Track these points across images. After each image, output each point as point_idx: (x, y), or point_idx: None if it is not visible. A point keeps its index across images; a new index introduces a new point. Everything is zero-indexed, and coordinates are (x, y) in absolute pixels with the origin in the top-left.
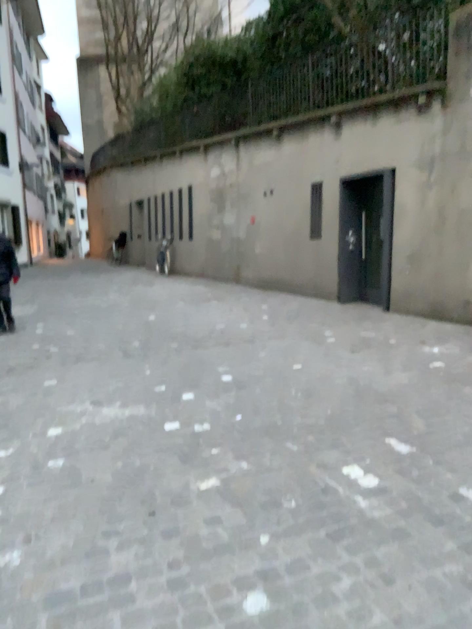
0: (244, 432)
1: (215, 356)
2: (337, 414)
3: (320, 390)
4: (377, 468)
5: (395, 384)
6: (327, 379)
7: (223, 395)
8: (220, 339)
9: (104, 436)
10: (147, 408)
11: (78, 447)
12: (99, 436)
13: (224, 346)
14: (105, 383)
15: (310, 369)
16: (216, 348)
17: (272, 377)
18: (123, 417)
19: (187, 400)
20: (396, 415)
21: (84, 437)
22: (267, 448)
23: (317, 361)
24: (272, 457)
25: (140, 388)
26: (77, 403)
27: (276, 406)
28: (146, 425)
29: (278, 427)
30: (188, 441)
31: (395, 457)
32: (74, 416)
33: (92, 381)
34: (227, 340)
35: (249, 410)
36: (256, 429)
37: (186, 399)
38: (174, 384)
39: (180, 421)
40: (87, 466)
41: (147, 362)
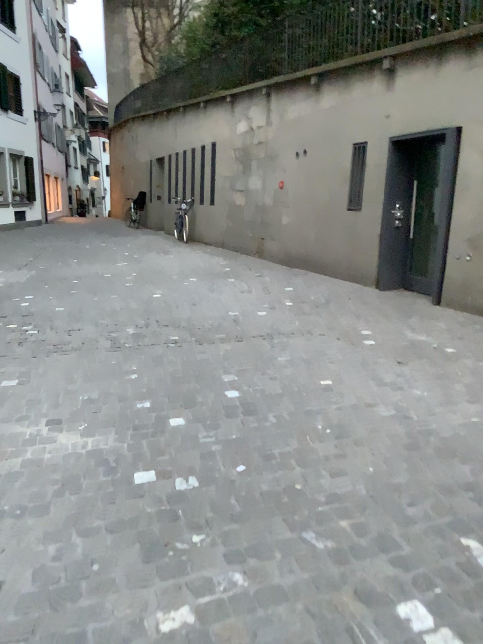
0: (246, 496)
1: (221, 358)
2: (383, 473)
3: (357, 424)
4: (454, 607)
5: (461, 422)
6: (366, 407)
7: (224, 423)
8: (232, 333)
9: (48, 487)
10: (120, 439)
11: (5, 507)
12: (42, 486)
13: (235, 345)
14: (76, 390)
15: (343, 387)
16: (225, 346)
17: (292, 396)
18: (84, 451)
19: (175, 429)
20: (471, 485)
21: (21, 485)
22: (278, 537)
23: (352, 376)
24: (284, 560)
25: (118, 402)
26: (31, 421)
27: (295, 450)
28: (110, 471)
29: (297, 493)
30: (164, 509)
31: (482, 581)
32: (19, 444)
33: (61, 386)
34: (240, 336)
35: (257, 454)
36: (264, 492)
37: (174, 426)
38: (164, 398)
39: (159, 467)
40: (4, 551)
41: (137, 361)
